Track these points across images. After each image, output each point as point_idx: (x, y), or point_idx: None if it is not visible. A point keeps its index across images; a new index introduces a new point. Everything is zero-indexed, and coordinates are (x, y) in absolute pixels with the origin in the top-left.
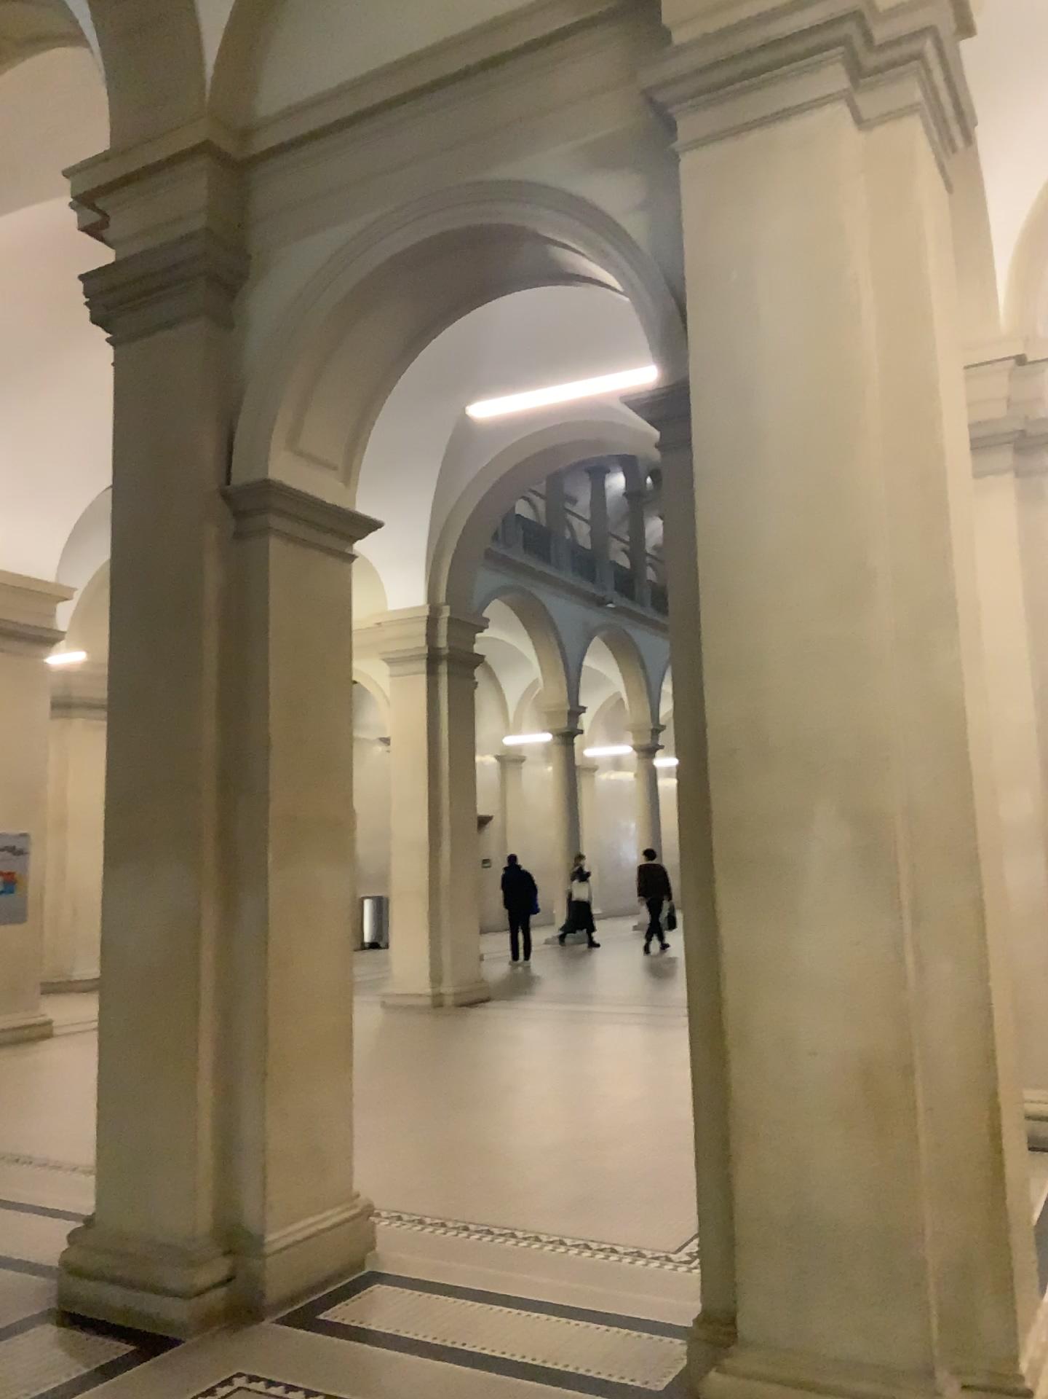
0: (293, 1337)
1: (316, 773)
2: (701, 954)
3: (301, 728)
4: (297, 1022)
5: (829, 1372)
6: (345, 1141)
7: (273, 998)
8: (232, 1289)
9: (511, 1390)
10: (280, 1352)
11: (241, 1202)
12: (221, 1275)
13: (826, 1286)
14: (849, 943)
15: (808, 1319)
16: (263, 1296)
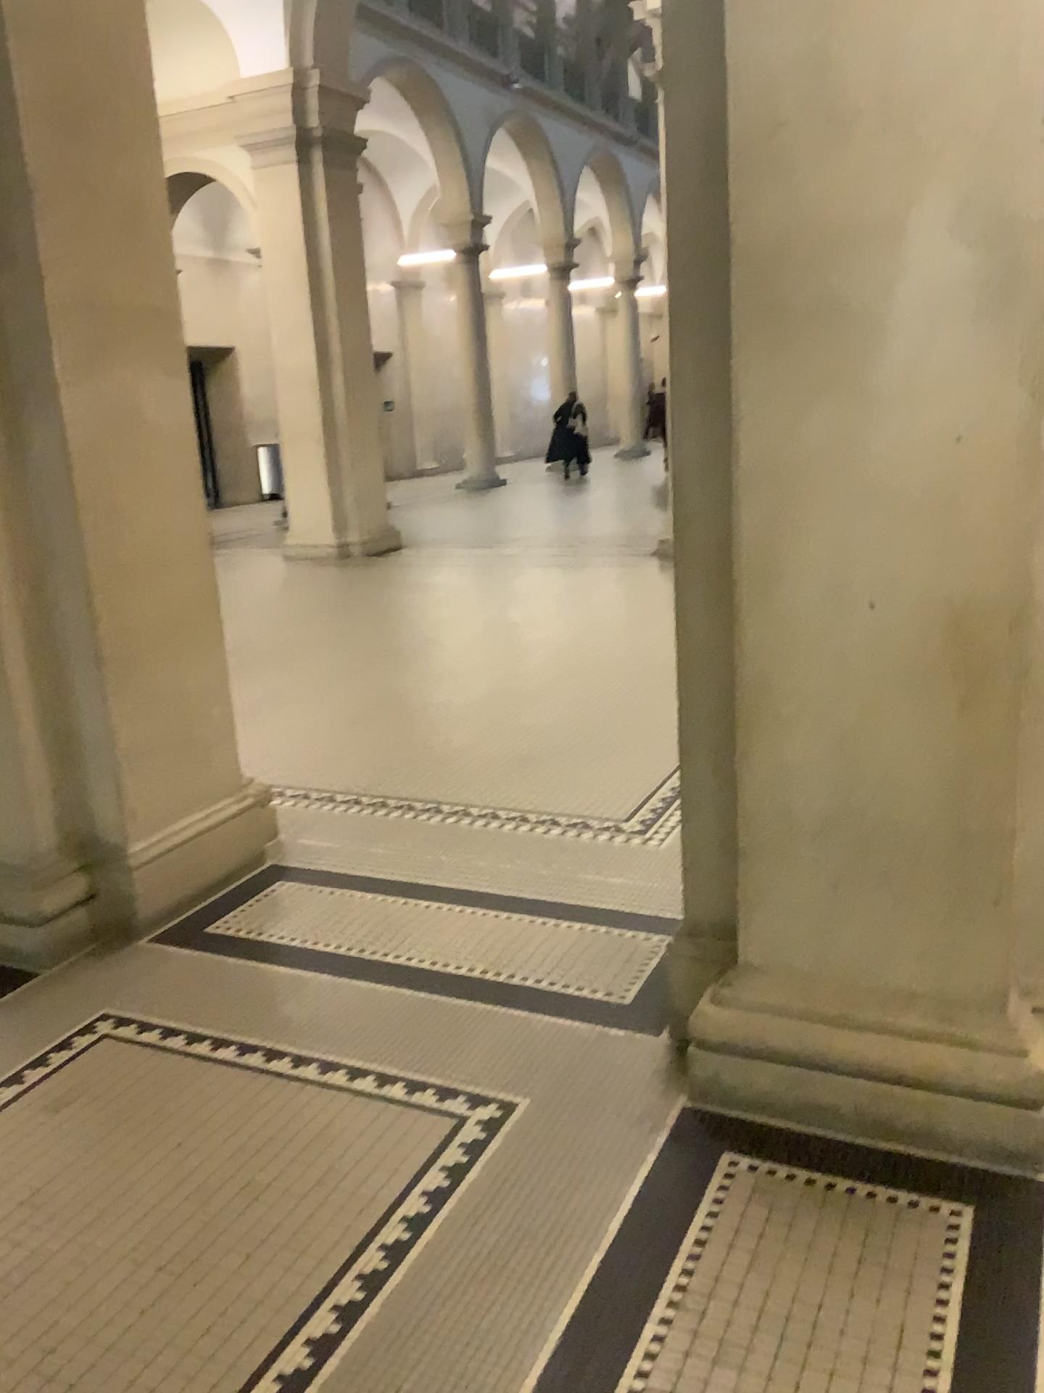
0: (175, 958)
1: (118, 239)
2: (696, 474)
3: (84, 167)
4: (138, 588)
5: (858, 1002)
6: (224, 725)
7: (101, 558)
8: (96, 907)
9: (445, 1012)
10: (158, 980)
11: (93, 808)
12: (78, 893)
13: (861, 904)
14: (938, 444)
15: (833, 942)
16: (136, 910)
